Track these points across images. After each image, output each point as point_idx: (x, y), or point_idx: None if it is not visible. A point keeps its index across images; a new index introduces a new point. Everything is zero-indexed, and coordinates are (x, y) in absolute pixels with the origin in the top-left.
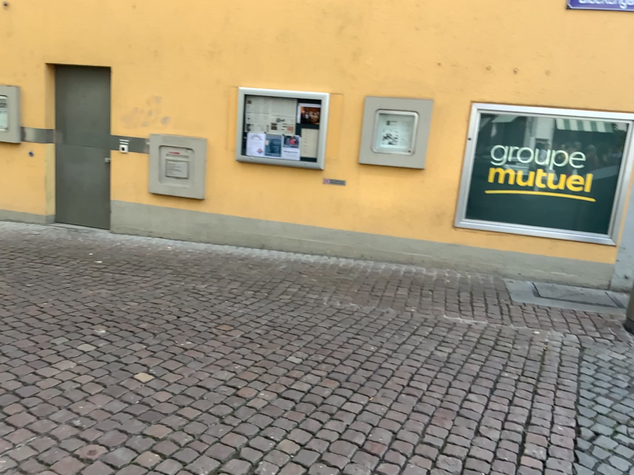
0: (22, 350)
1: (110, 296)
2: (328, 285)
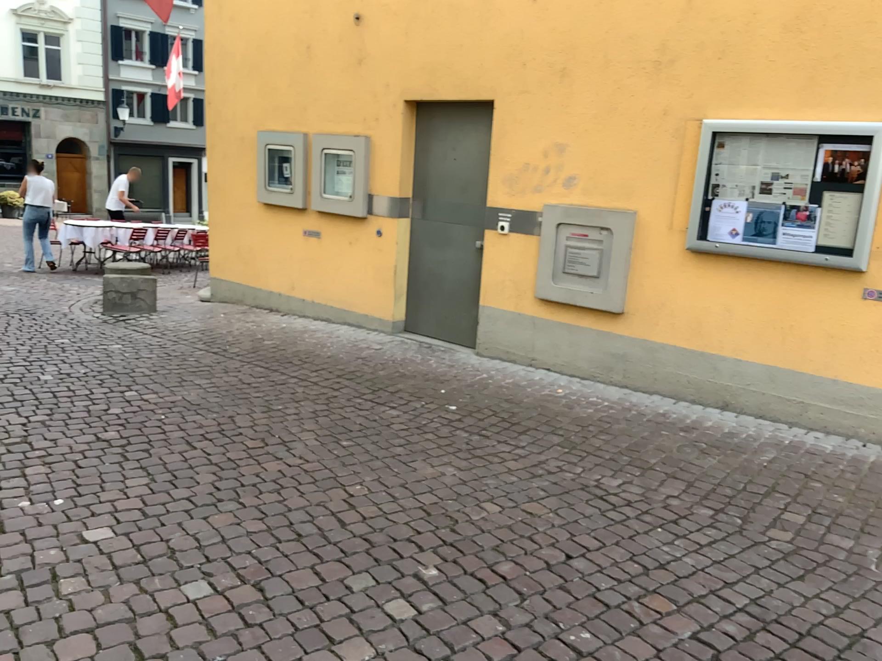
0: (295, 598)
1: (456, 487)
2: (875, 518)
